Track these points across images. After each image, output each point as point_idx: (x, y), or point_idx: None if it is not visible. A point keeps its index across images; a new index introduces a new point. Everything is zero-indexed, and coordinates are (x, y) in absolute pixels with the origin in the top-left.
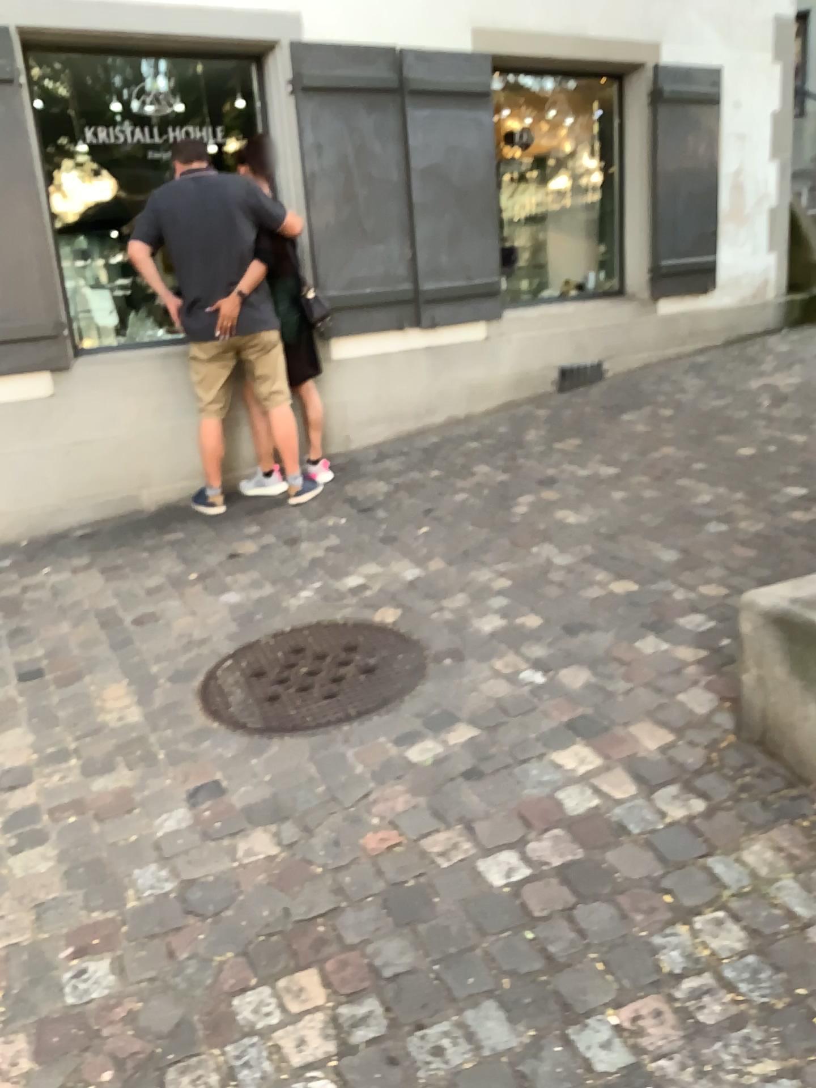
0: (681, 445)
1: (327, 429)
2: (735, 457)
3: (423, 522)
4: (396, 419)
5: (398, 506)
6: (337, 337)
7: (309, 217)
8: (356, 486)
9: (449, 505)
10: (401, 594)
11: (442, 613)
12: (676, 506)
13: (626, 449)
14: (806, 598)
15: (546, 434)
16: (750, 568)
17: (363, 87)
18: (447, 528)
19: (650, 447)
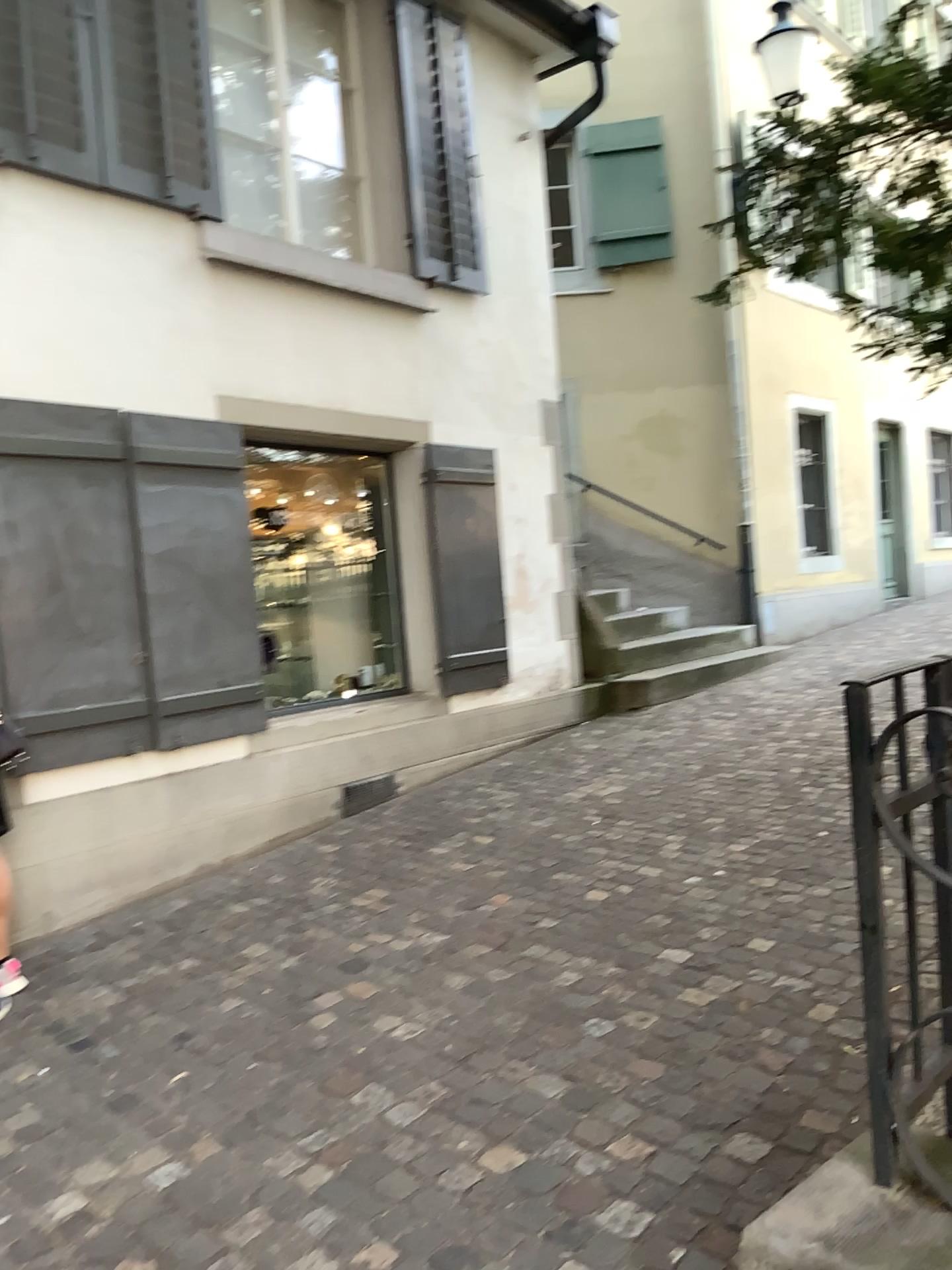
0: (517, 893)
1: (20, 908)
2: (588, 906)
3: (178, 1058)
4: (127, 879)
5: (136, 1031)
6: (39, 770)
7: (0, 611)
8: (67, 997)
9: (216, 1020)
10: (153, 1220)
11: (228, 1259)
12: (538, 994)
13: (448, 901)
14: (847, 1238)
15: (339, 885)
16: (665, 1096)
17: (80, 452)
18: (217, 1067)
19: (479, 897)
